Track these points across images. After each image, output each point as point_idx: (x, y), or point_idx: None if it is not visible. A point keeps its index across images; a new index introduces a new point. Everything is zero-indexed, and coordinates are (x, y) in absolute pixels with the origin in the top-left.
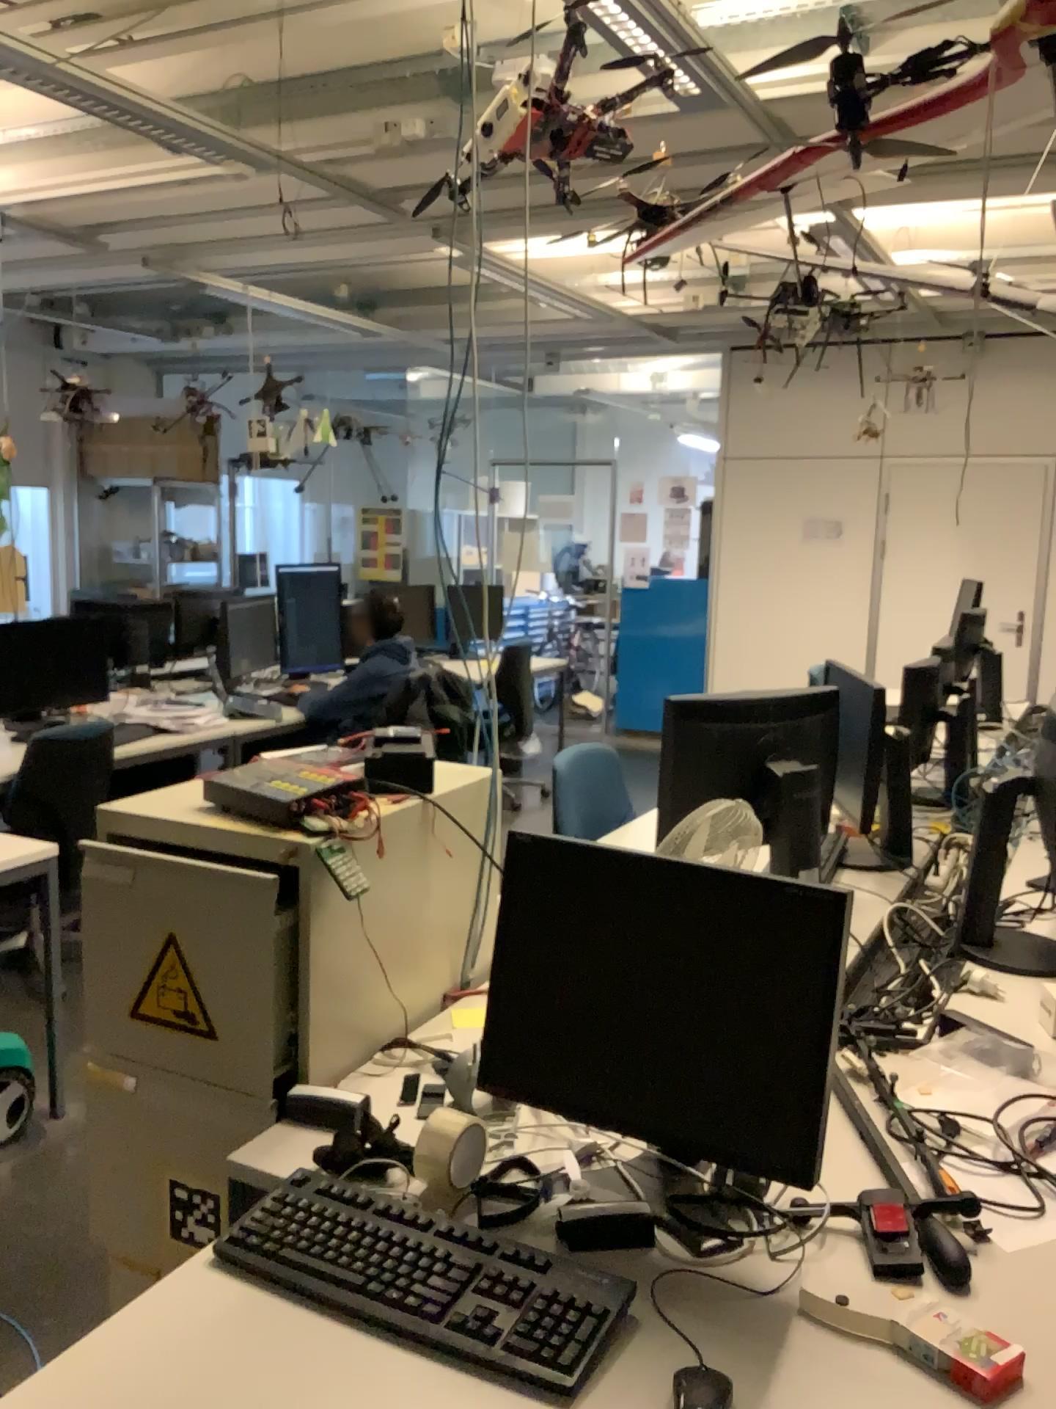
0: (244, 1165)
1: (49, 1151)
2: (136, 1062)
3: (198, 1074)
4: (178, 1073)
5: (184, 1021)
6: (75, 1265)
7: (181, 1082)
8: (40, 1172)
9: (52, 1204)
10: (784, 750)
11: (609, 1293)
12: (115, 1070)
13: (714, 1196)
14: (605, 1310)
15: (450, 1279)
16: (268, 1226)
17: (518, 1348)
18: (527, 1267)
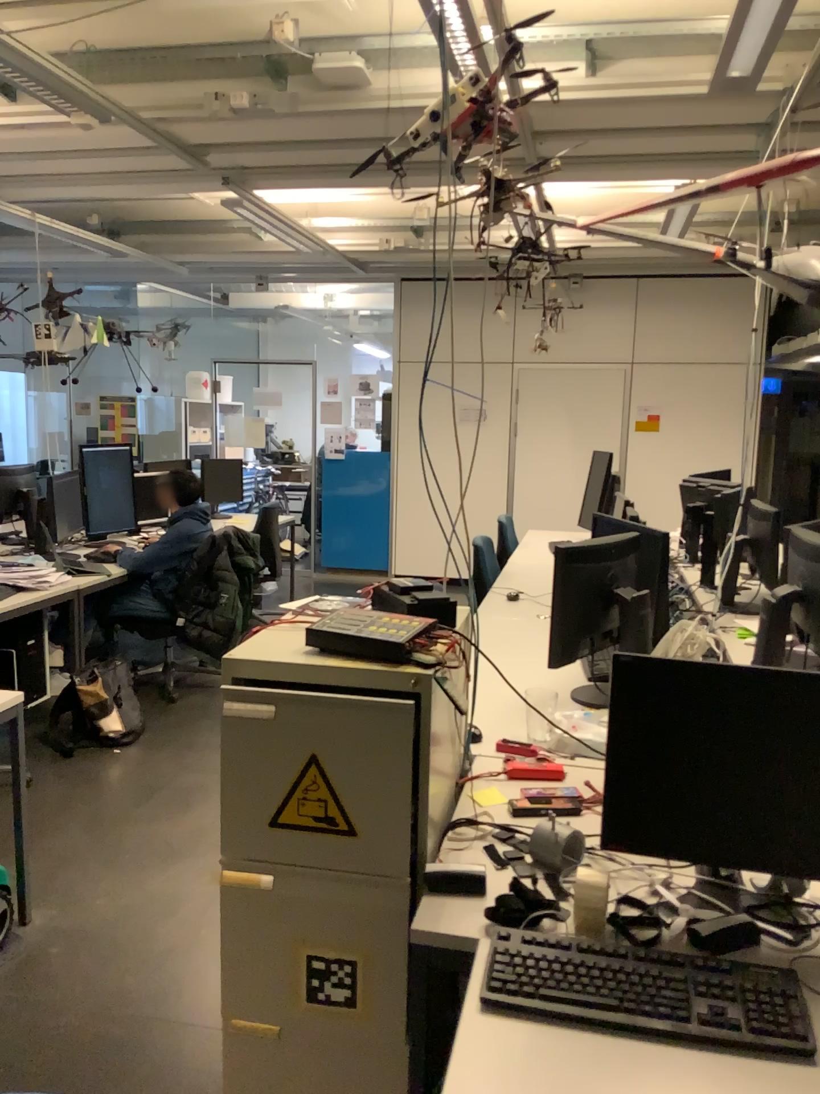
0: (426, 931)
1: (34, 953)
2: (274, 863)
3: (333, 866)
4: (314, 867)
5: (321, 824)
6: (112, 1044)
7: (317, 874)
8: (33, 971)
9: (61, 997)
10: (620, 580)
11: (785, 979)
12: (254, 871)
13: (777, 902)
14: (796, 991)
15: (677, 989)
16: (517, 973)
17: (757, 1029)
18: (720, 970)
